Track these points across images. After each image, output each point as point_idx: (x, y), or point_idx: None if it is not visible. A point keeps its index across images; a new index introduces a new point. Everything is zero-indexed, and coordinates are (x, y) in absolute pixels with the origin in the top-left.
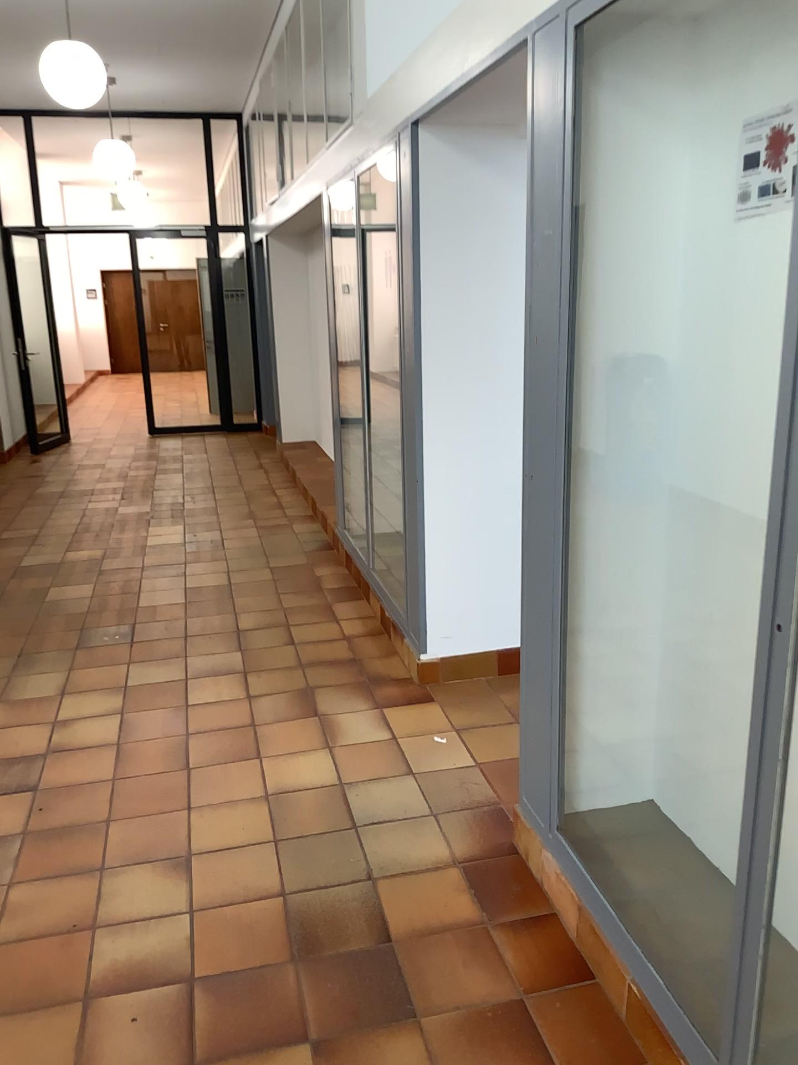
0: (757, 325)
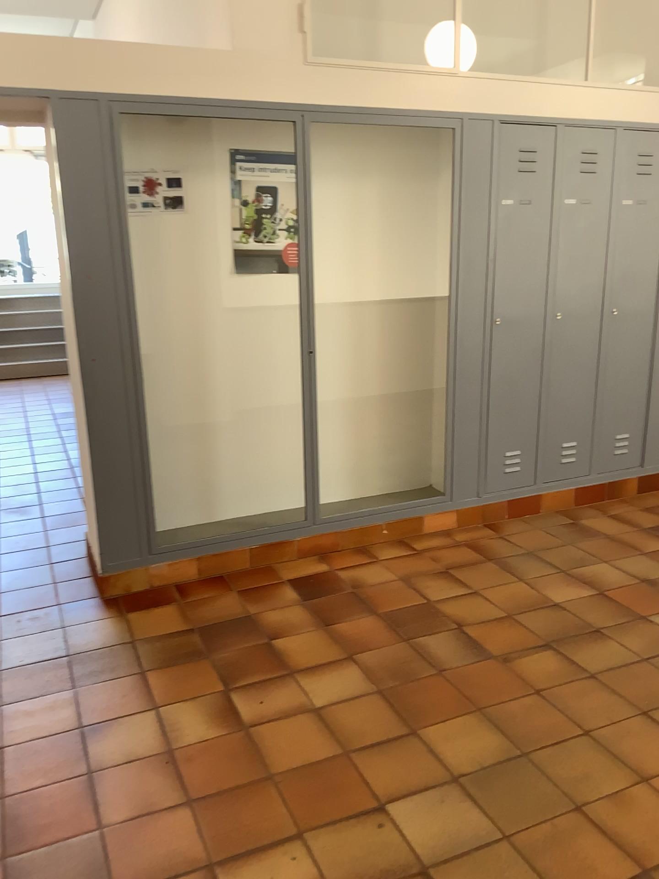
0: (158, 264)
